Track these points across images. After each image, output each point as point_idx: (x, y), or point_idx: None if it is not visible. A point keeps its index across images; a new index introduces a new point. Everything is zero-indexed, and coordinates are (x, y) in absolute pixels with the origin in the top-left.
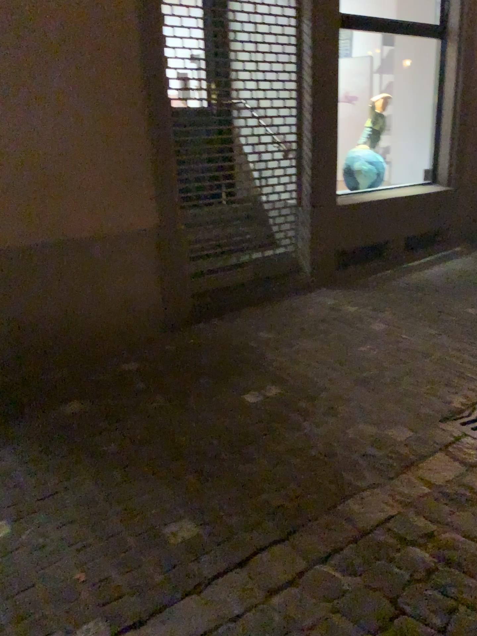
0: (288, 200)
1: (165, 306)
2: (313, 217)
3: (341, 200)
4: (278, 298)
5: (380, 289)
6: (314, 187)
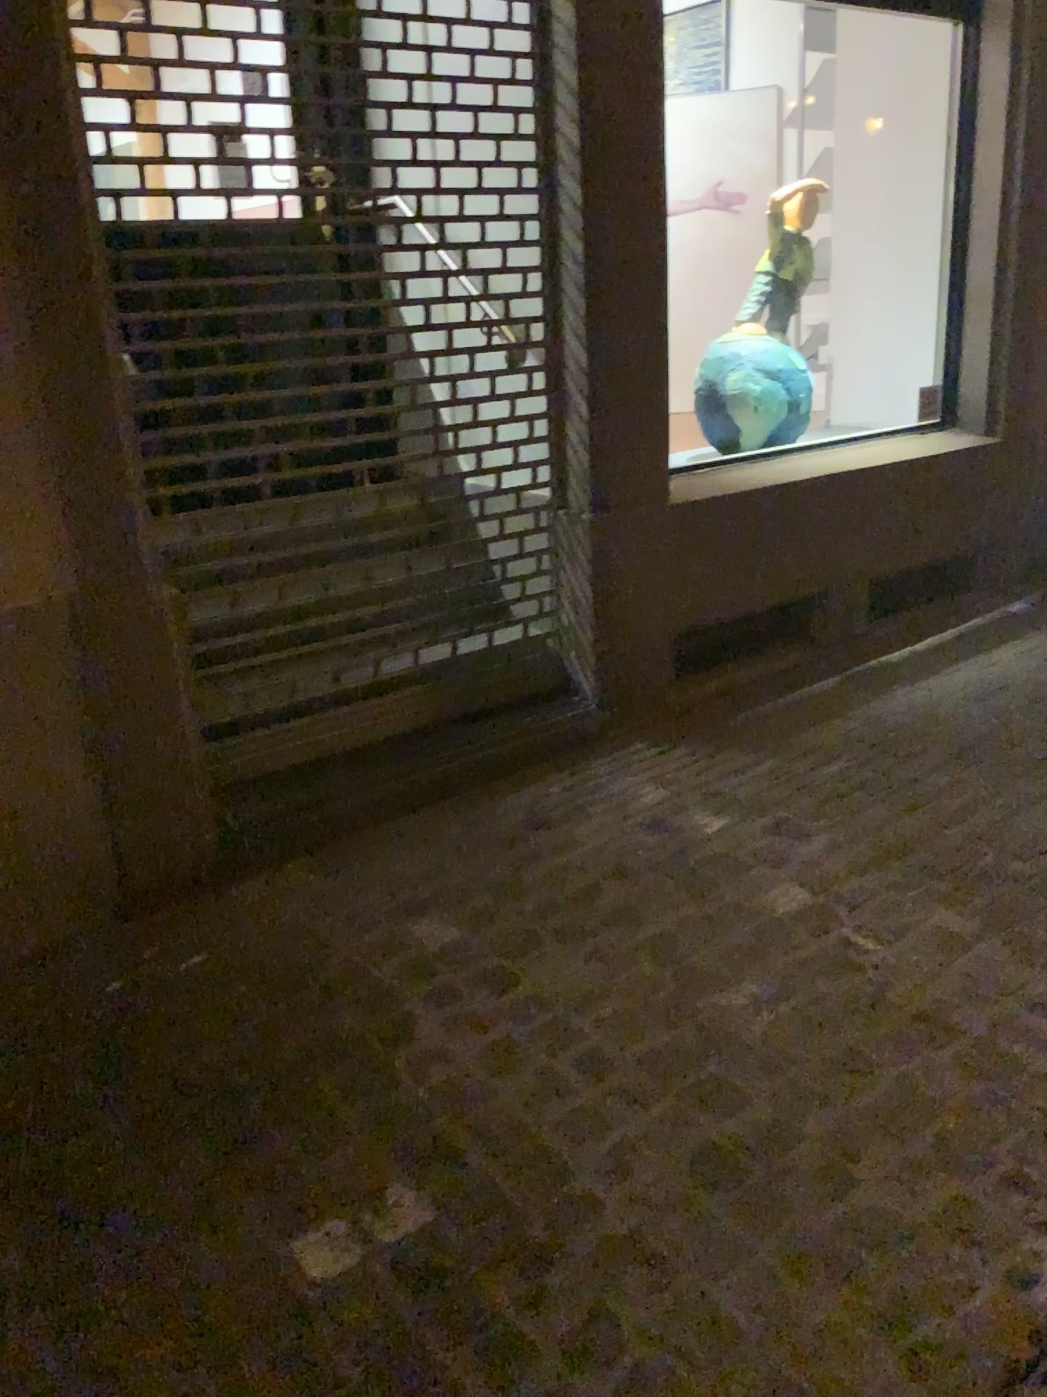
0: (523, 492)
1: (110, 848)
2: (598, 545)
3: (684, 488)
4: (491, 790)
5: (799, 757)
6: (598, 456)
